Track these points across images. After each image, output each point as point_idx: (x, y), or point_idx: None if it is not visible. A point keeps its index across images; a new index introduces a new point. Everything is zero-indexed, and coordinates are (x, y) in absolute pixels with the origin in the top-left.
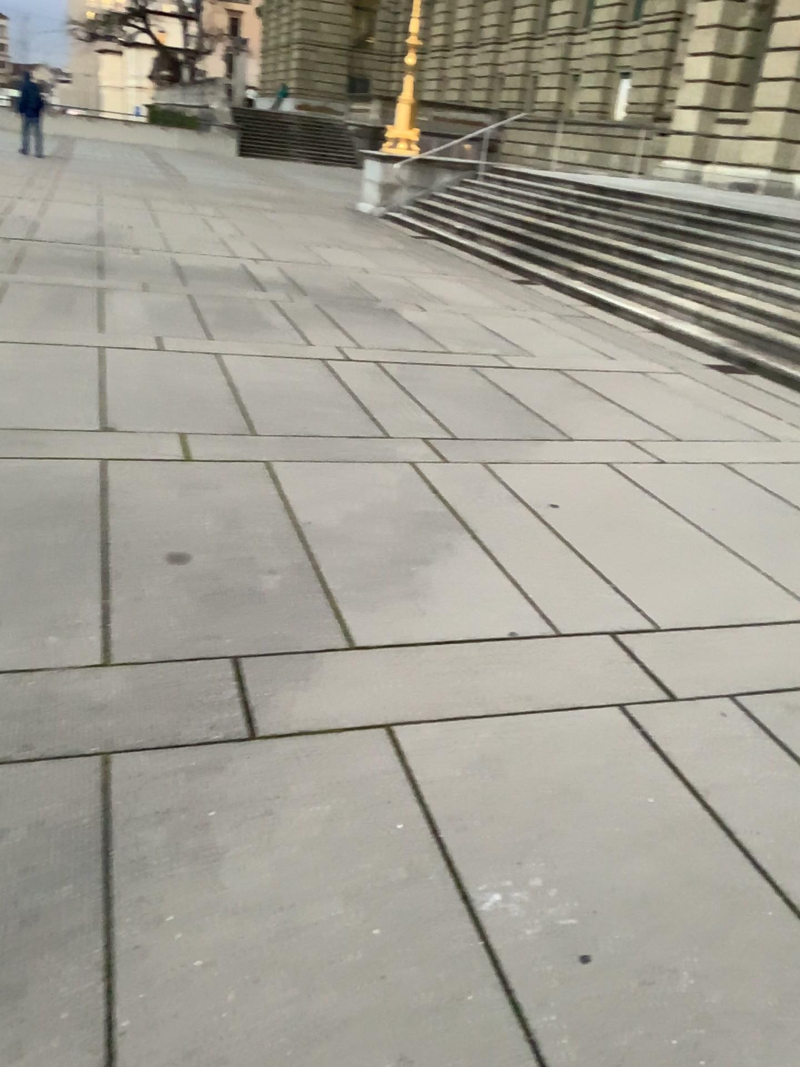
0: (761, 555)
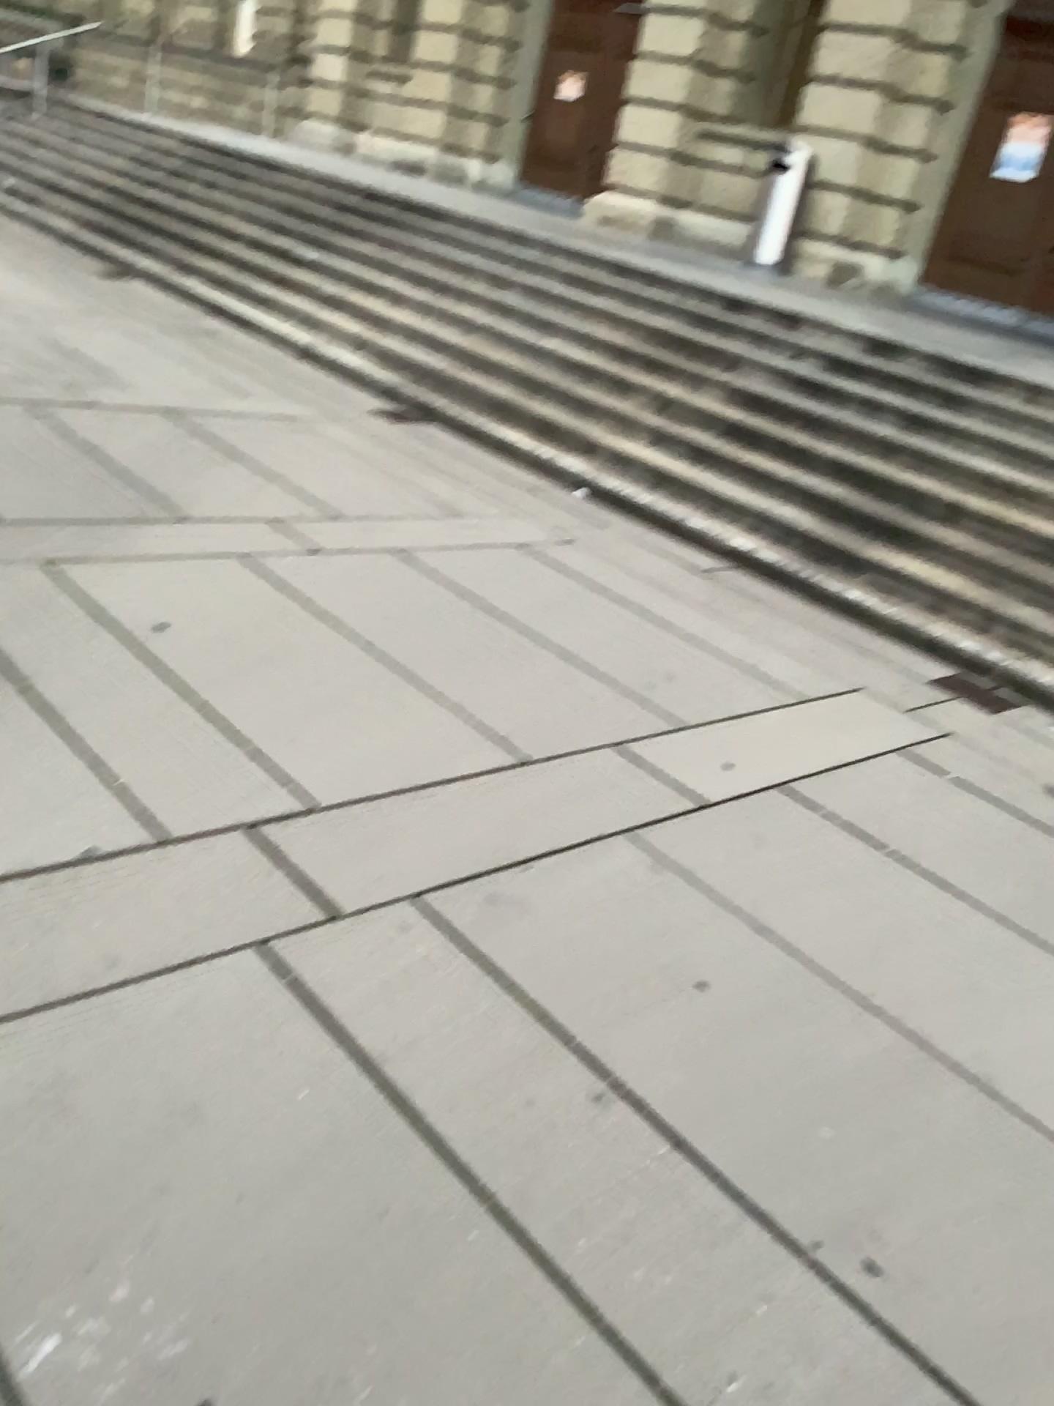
0: (453, 680)
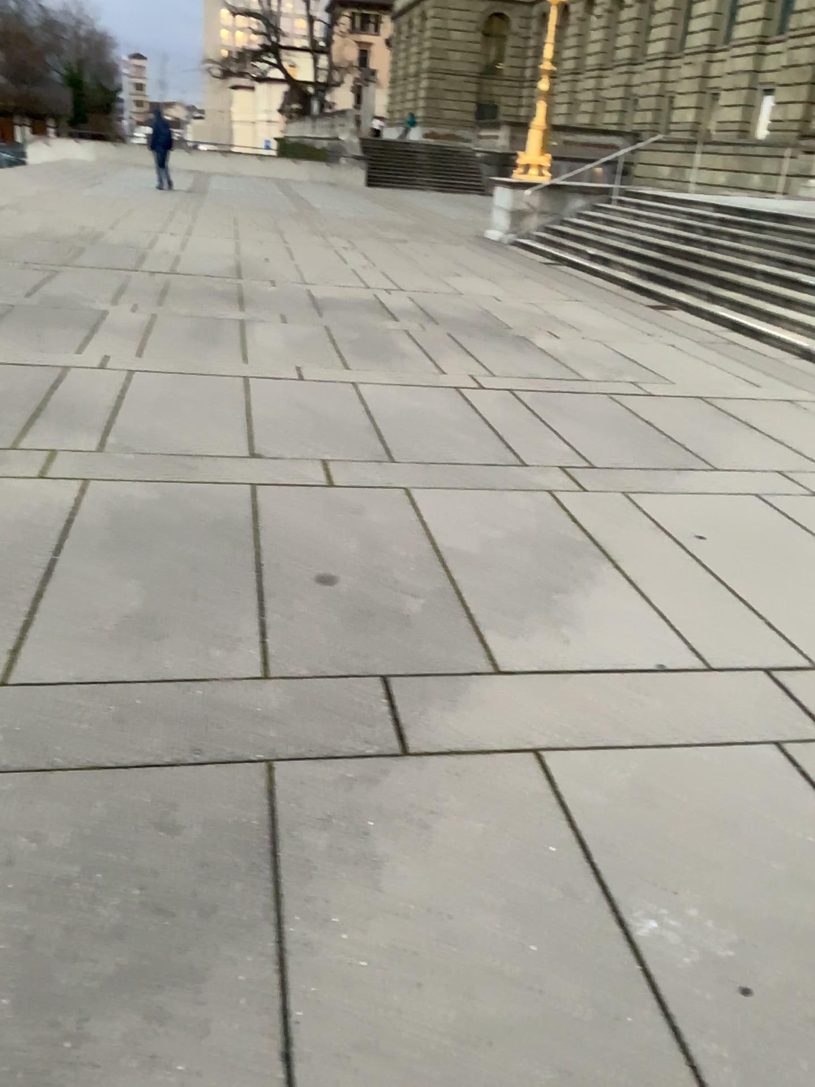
0: None
